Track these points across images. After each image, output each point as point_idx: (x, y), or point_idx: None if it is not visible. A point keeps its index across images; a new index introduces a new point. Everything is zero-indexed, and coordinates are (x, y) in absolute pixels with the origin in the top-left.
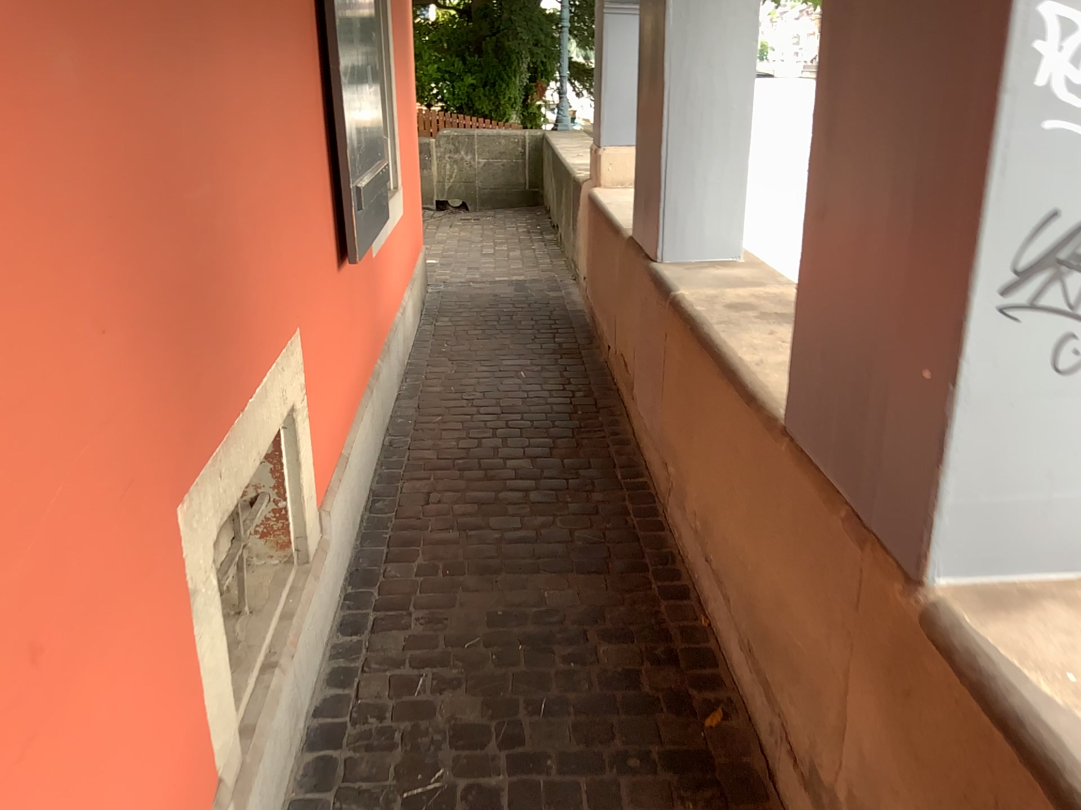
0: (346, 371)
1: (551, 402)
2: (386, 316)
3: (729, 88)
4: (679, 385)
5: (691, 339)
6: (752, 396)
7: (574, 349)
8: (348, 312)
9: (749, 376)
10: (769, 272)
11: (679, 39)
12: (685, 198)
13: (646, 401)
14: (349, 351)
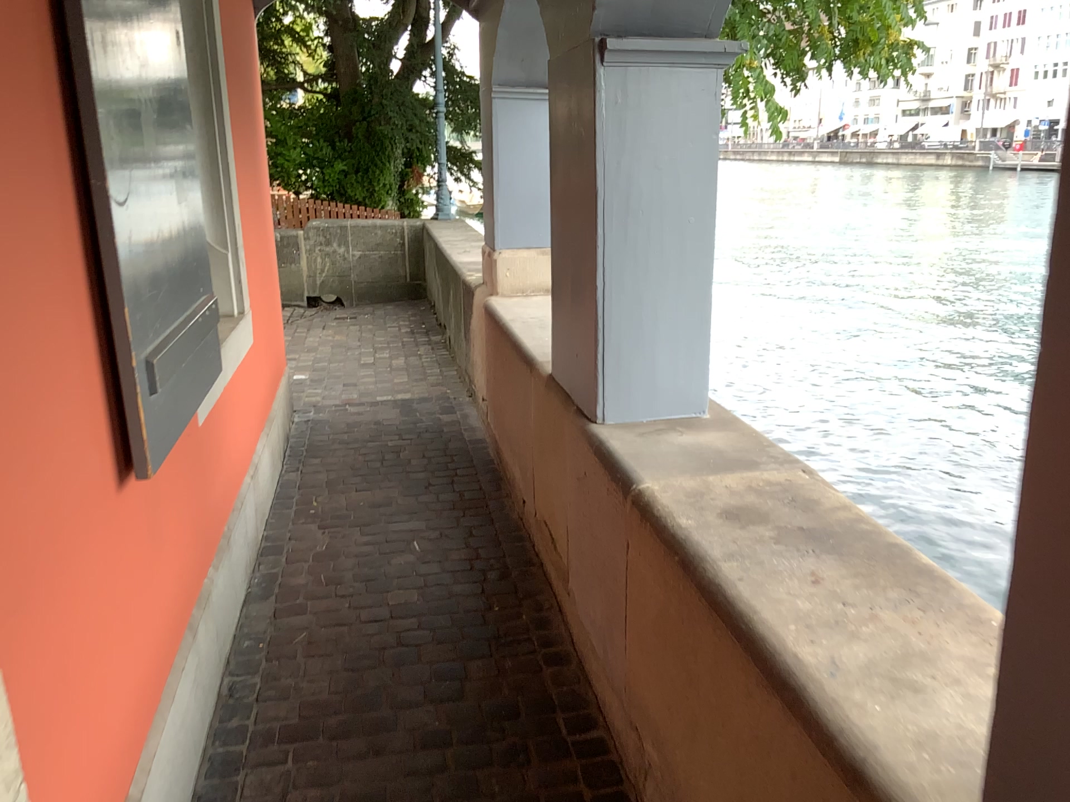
0: (145, 637)
1: (456, 593)
2: (228, 492)
3: (685, 192)
4: (660, 635)
5: (684, 582)
6: (858, 773)
7: (478, 500)
8: (147, 543)
9: (832, 714)
10: (753, 439)
11: (615, 129)
12: (632, 339)
13: (595, 619)
14: (148, 606)
